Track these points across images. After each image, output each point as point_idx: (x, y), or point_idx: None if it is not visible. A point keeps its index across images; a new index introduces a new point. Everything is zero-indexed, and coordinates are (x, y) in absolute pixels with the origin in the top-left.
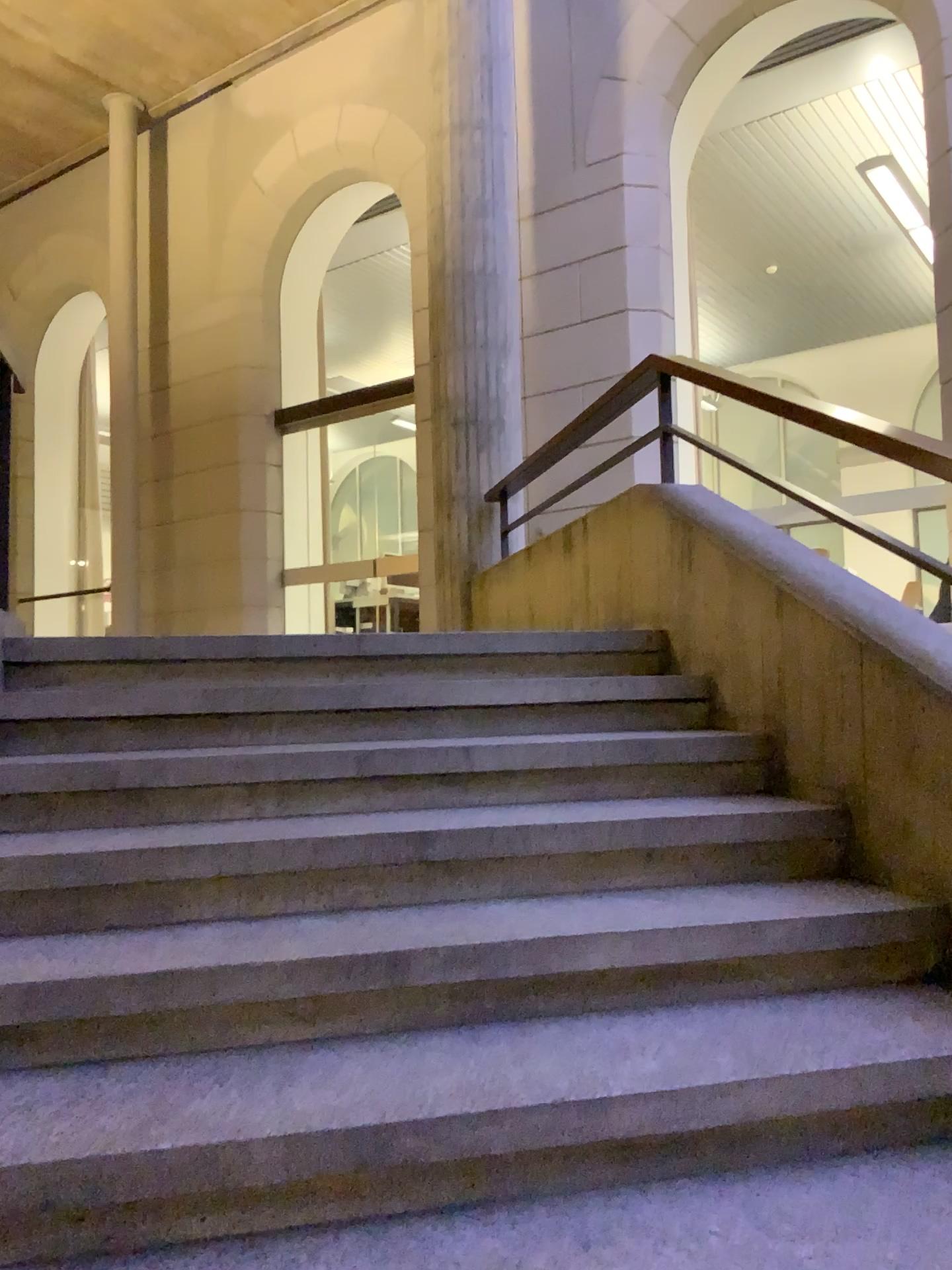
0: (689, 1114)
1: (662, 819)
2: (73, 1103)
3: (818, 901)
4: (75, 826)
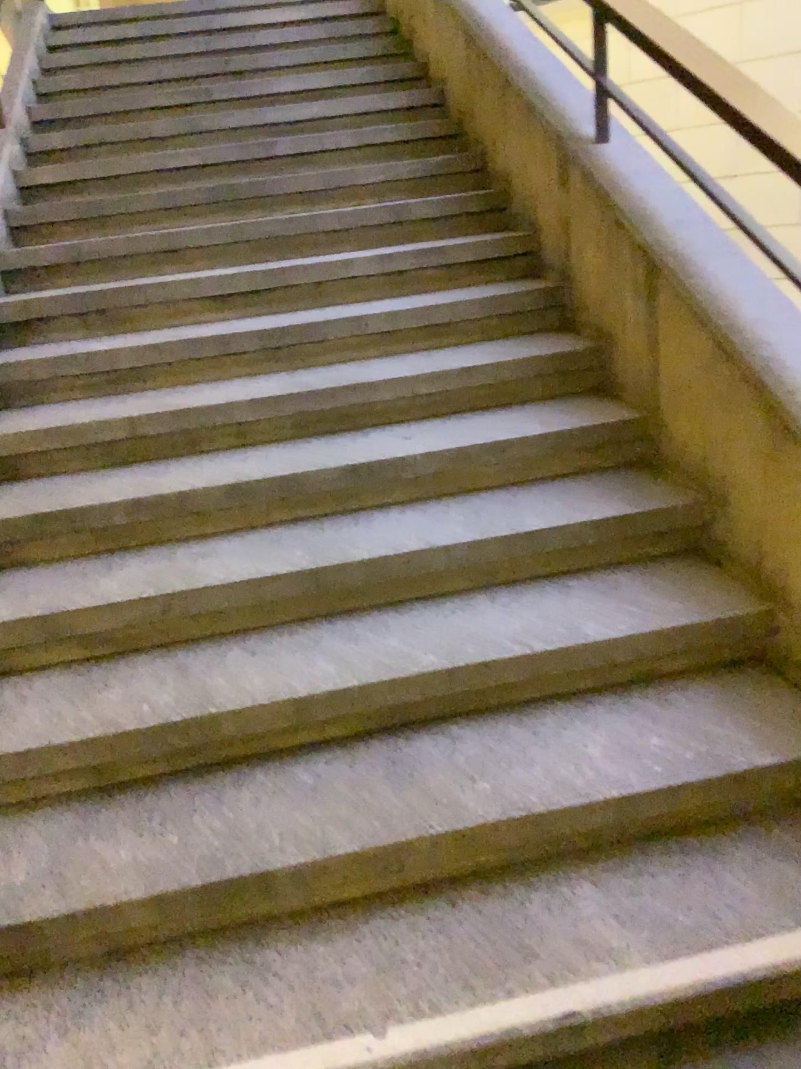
0: (298, 117)
1: (332, 53)
2: (107, 128)
3: (379, 69)
4: (95, 74)
